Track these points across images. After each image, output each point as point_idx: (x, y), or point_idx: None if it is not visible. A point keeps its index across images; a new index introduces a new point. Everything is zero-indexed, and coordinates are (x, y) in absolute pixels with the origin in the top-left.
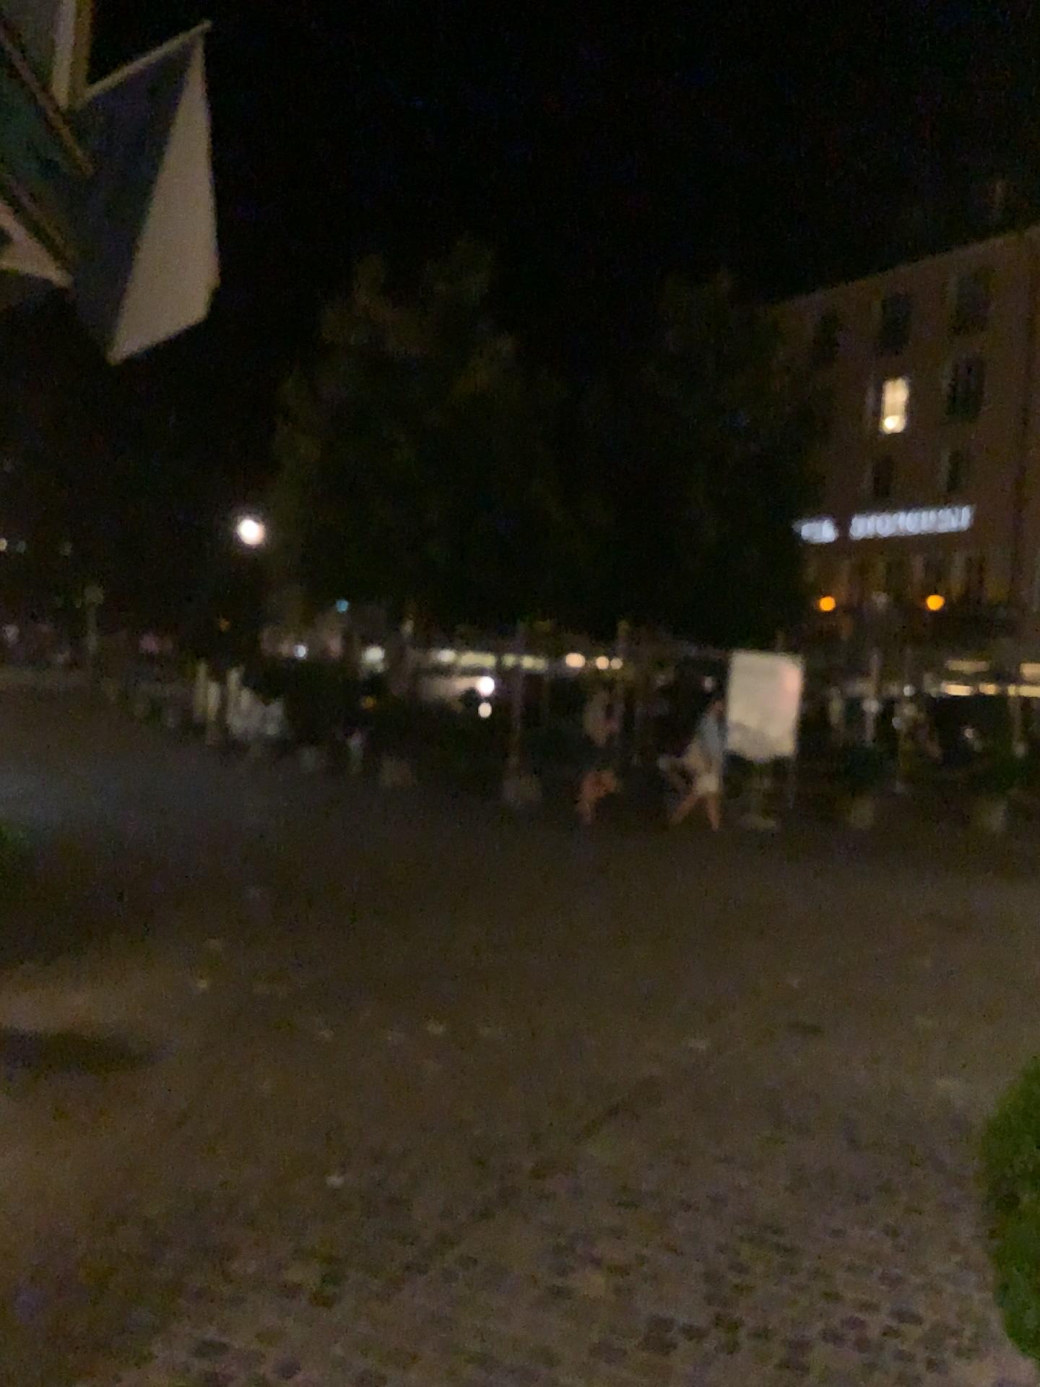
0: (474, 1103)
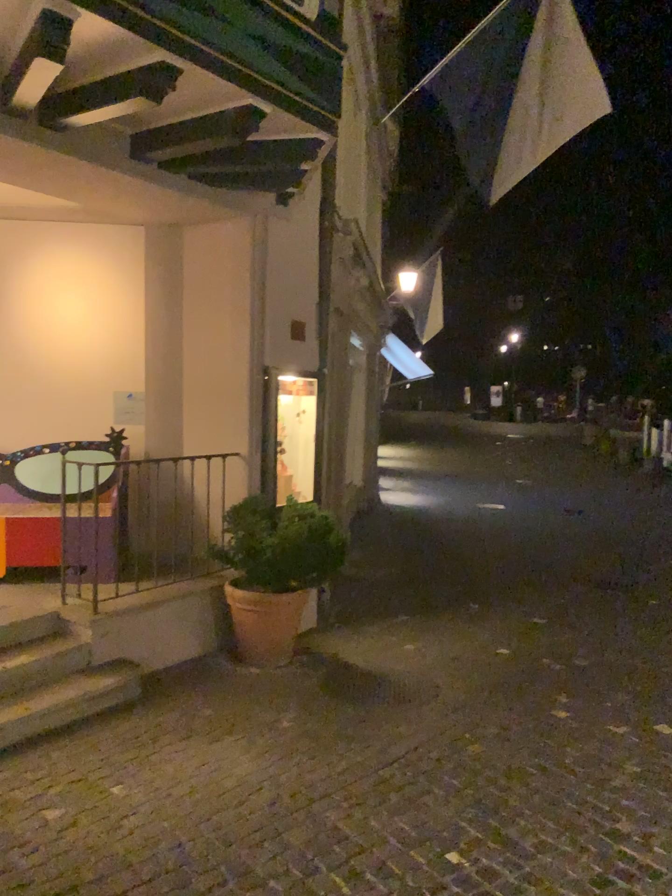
0: (629, 819)
